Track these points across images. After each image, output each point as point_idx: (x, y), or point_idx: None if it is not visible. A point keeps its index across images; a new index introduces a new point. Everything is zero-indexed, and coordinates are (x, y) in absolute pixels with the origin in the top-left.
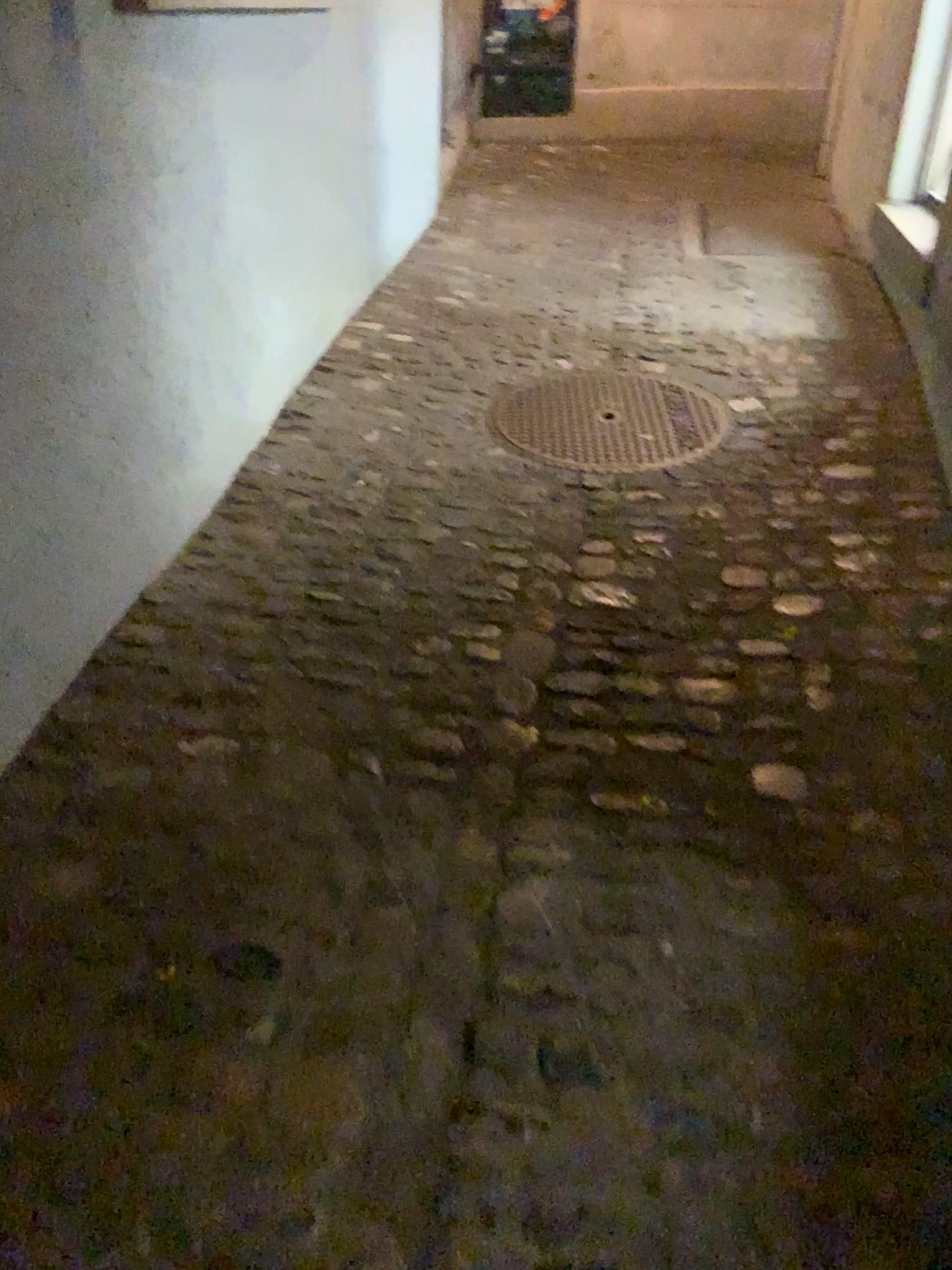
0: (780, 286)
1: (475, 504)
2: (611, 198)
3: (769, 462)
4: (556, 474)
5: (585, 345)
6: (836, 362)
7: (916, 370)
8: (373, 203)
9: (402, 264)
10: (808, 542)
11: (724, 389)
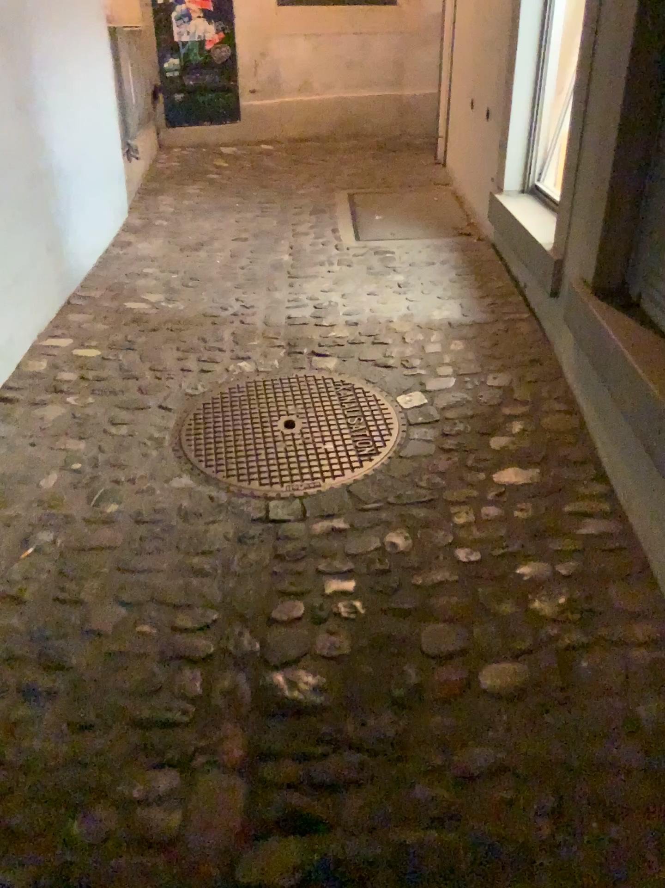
0: (423, 266)
1: (154, 566)
2: (278, 190)
3: (444, 472)
4: (240, 510)
5: (262, 343)
6: (484, 346)
7: (553, 350)
8: (53, 225)
9: (94, 271)
10: (498, 580)
11: (391, 384)
